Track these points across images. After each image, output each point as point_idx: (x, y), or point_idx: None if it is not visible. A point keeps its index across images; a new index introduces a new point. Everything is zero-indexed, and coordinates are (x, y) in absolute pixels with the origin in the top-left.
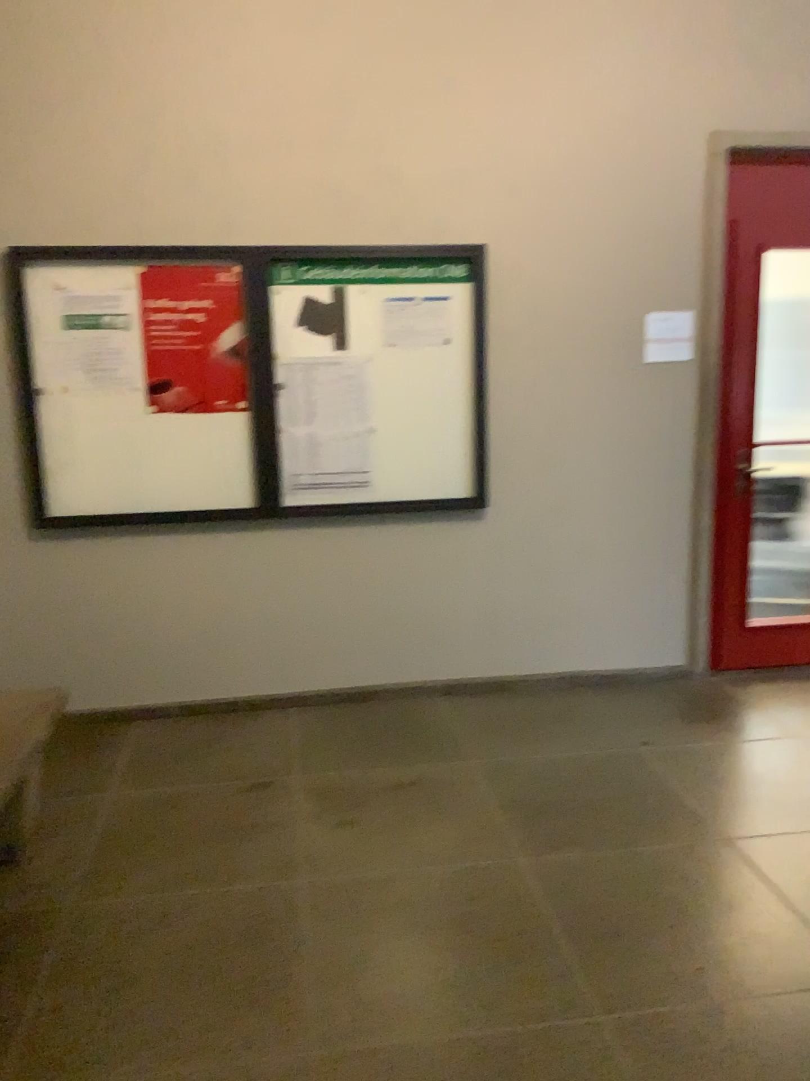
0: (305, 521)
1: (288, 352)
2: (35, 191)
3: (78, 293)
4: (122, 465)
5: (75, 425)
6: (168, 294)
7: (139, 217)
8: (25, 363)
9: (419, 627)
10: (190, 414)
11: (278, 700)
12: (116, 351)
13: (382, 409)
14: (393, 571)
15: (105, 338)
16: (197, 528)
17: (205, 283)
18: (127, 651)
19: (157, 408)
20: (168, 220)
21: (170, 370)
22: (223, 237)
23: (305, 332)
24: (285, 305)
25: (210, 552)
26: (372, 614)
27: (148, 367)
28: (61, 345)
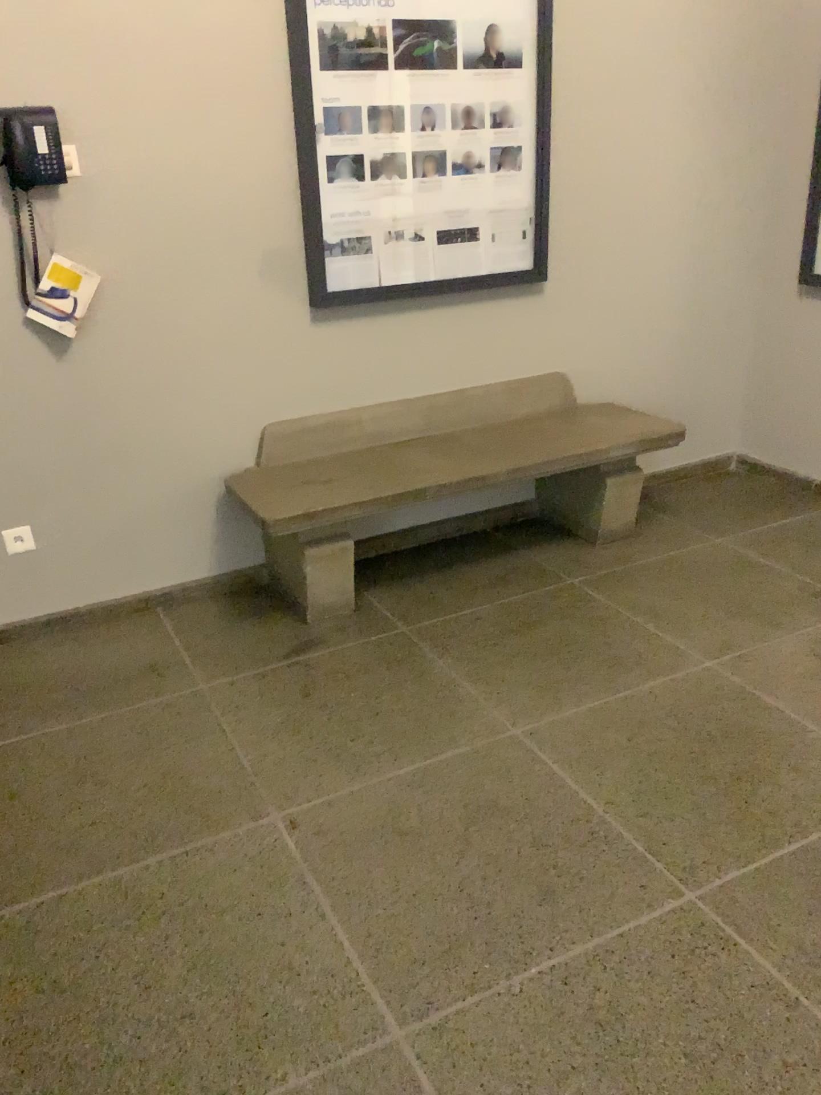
0: None
1: None
2: None
3: None
4: None
5: None
6: None
7: None
8: None
9: None
10: None
11: None
12: None
13: None
14: None
15: None
16: None
17: None
18: None
19: None
20: None
21: None
22: None
23: None
24: None
25: None
26: None
27: None
28: None
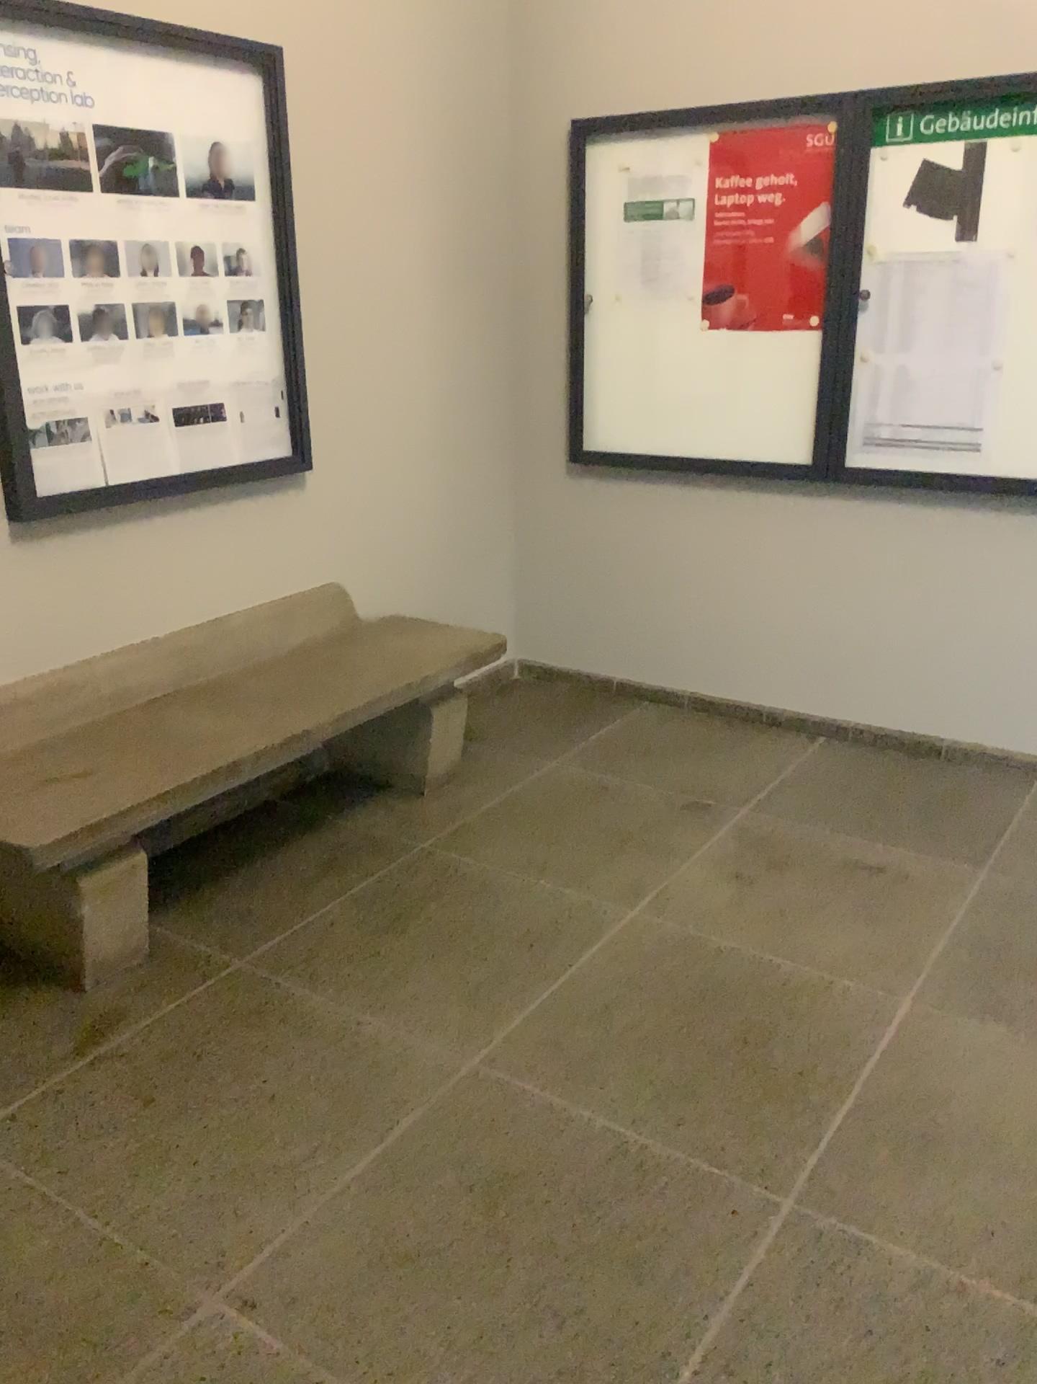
0: (879, 492)
1: (885, 247)
2: (608, 46)
3: (642, 174)
4: (668, 394)
5: (624, 340)
6: (740, 169)
7: (717, 65)
8: (581, 263)
9: (1025, 672)
10: (749, 334)
11: (813, 723)
12: (676, 248)
13: (1016, 335)
14: (998, 582)
15: (666, 231)
16: (744, 483)
17: (788, 151)
18: (652, 620)
19: (713, 324)
20: (751, 65)
21: (733, 273)
22: (818, 81)
23: (914, 216)
24: (890, 177)
25: (756, 516)
26: (958, 637)
27: (709, 269)
28: (619, 241)
